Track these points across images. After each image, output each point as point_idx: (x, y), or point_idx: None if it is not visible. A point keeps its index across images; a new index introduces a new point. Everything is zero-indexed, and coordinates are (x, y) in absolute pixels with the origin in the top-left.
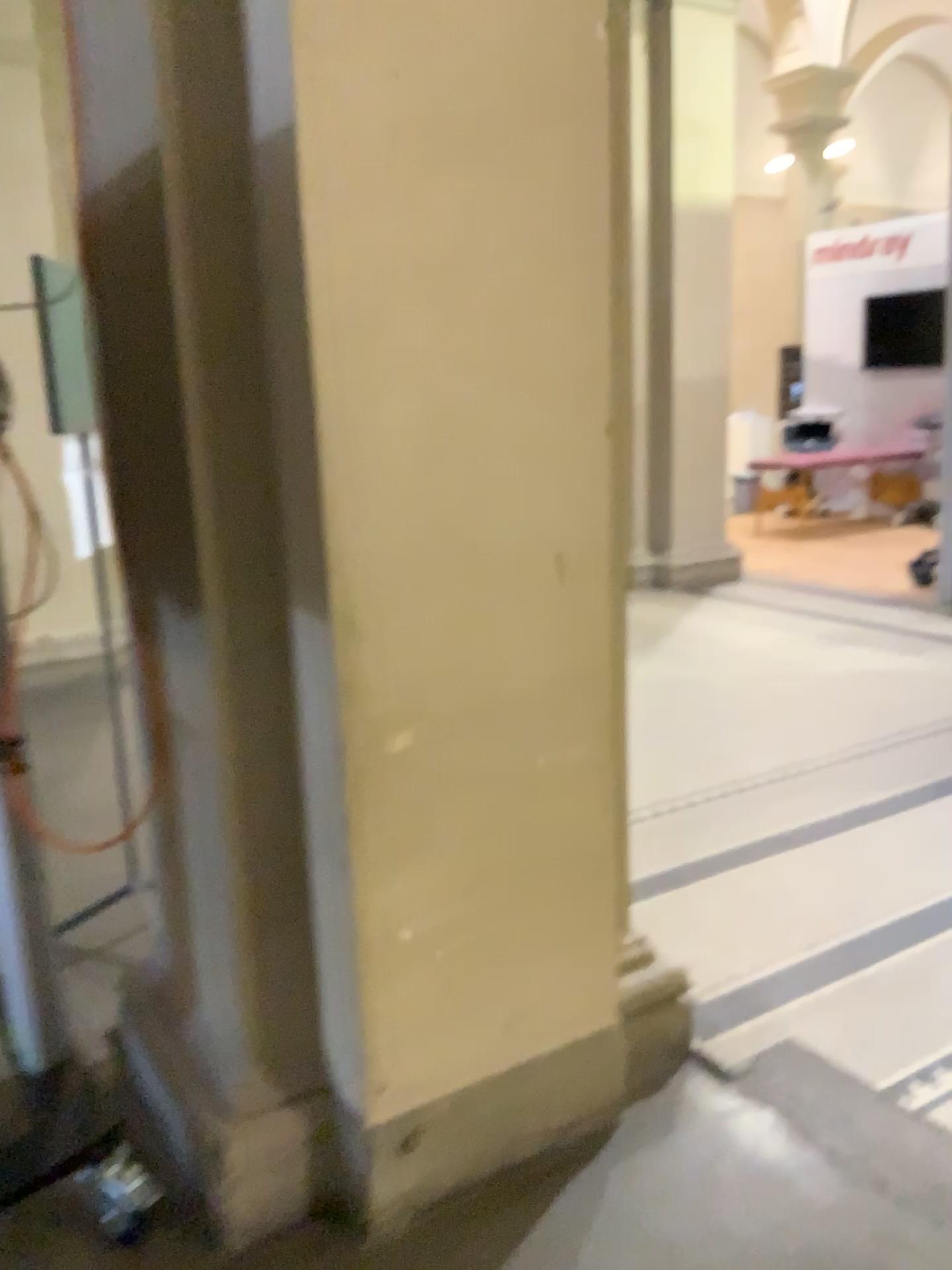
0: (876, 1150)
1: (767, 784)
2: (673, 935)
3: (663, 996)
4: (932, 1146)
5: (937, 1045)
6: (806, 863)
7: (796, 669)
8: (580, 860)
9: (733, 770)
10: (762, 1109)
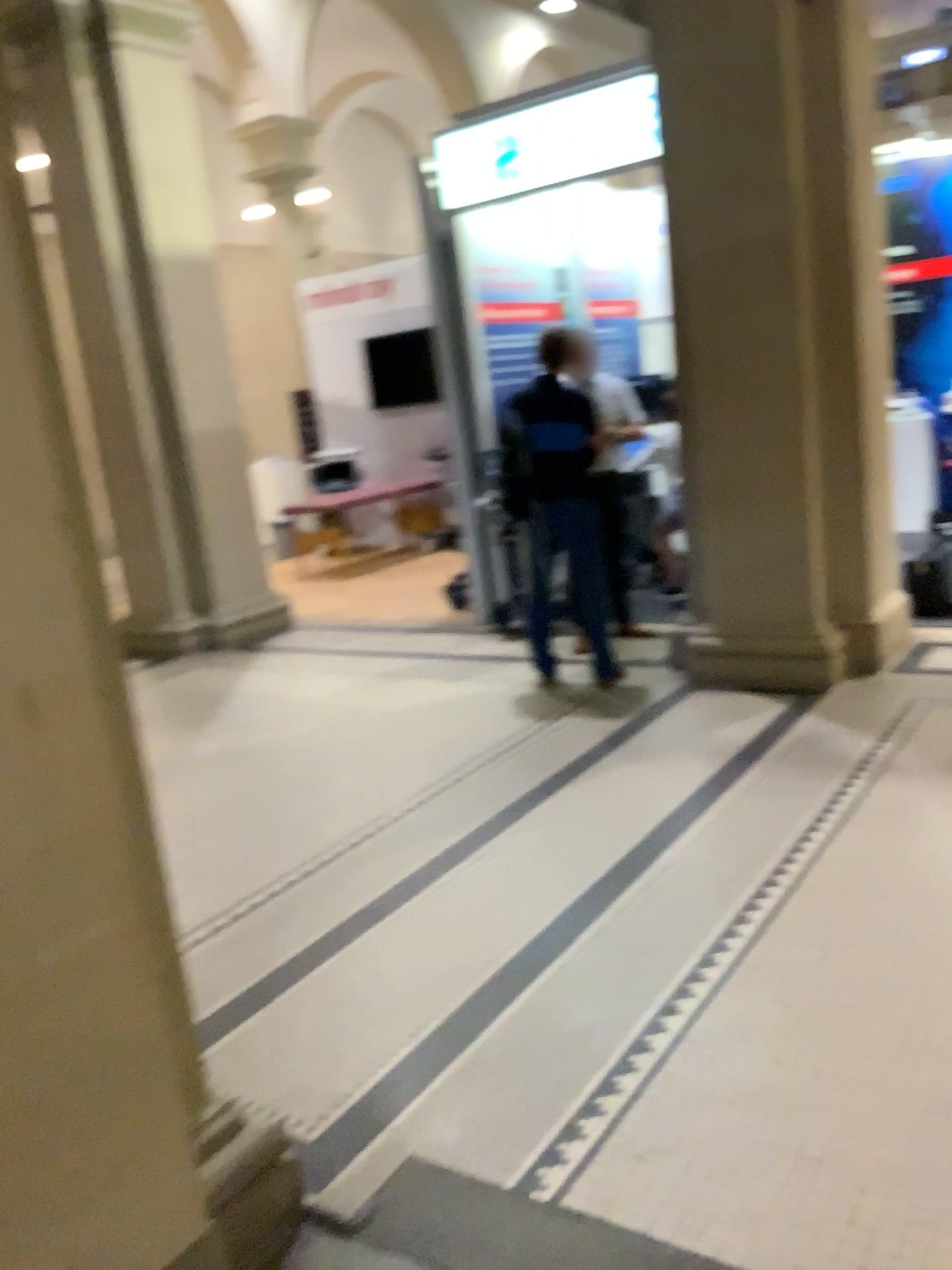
0: (524, 1262)
1: (351, 847)
2: (274, 1063)
3: (268, 1160)
4: (578, 1234)
5: (561, 1108)
6: (402, 930)
7: (362, 711)
8: (129, 1051)
9: (314, 840)
10: (400, 1257)
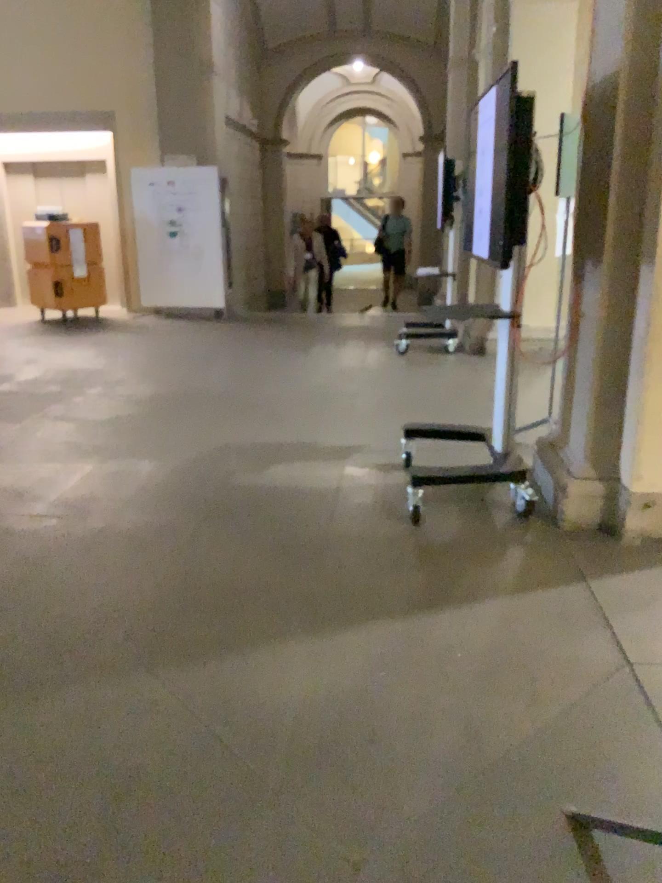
0: None
1: None
2: None
3: None
4: None
5: None
6: None
7: None
8: None
9: None
10: None
